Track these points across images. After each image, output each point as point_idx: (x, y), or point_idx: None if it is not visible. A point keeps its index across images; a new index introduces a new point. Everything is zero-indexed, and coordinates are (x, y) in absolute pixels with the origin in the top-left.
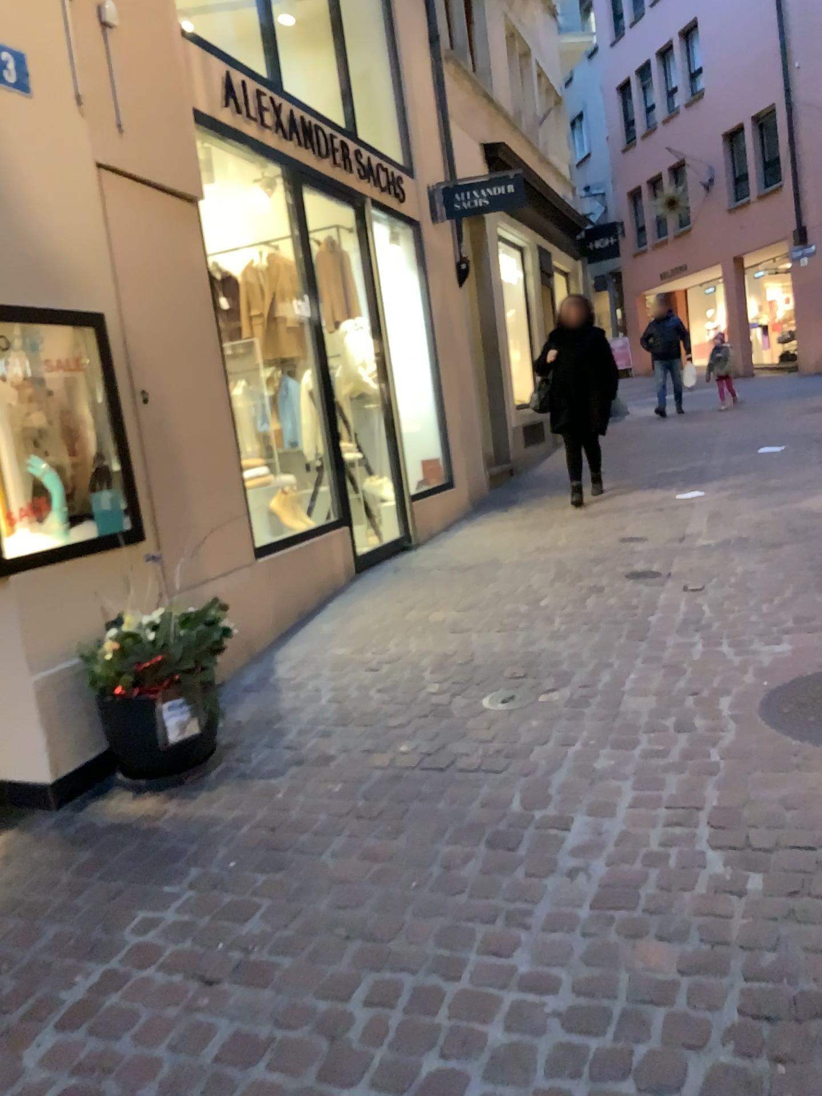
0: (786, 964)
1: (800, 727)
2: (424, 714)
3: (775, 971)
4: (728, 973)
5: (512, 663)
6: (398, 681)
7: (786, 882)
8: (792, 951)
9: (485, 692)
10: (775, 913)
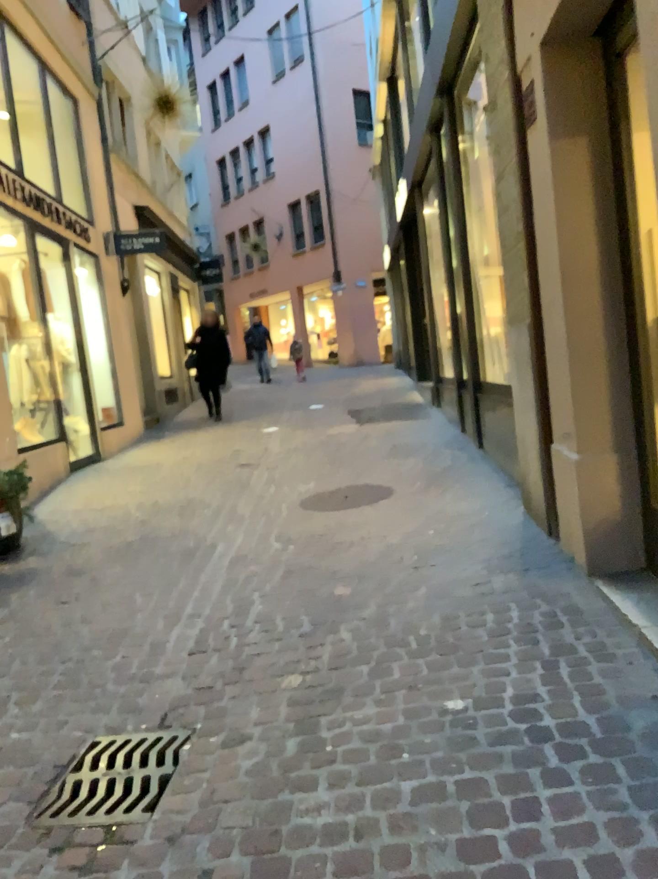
0: (298, 560)
1: (313, 507)
2: (135, 523)
3: (294, 562)
4: (278, 566)
5: (178, 502)
6: (116, 513)
7: (301, 544)
8: (300, 557)
9: (166, 513)
10: (296, 551)
